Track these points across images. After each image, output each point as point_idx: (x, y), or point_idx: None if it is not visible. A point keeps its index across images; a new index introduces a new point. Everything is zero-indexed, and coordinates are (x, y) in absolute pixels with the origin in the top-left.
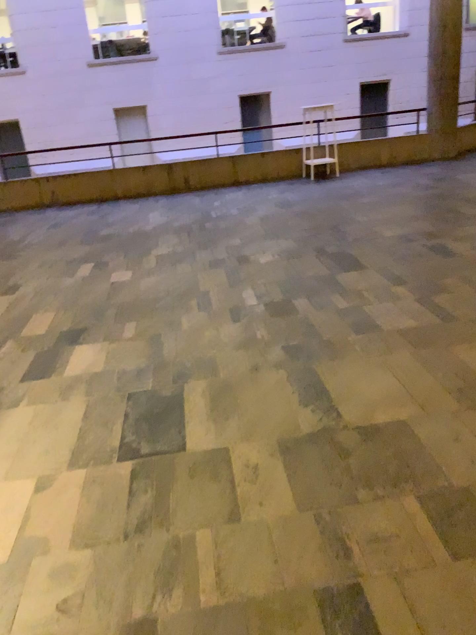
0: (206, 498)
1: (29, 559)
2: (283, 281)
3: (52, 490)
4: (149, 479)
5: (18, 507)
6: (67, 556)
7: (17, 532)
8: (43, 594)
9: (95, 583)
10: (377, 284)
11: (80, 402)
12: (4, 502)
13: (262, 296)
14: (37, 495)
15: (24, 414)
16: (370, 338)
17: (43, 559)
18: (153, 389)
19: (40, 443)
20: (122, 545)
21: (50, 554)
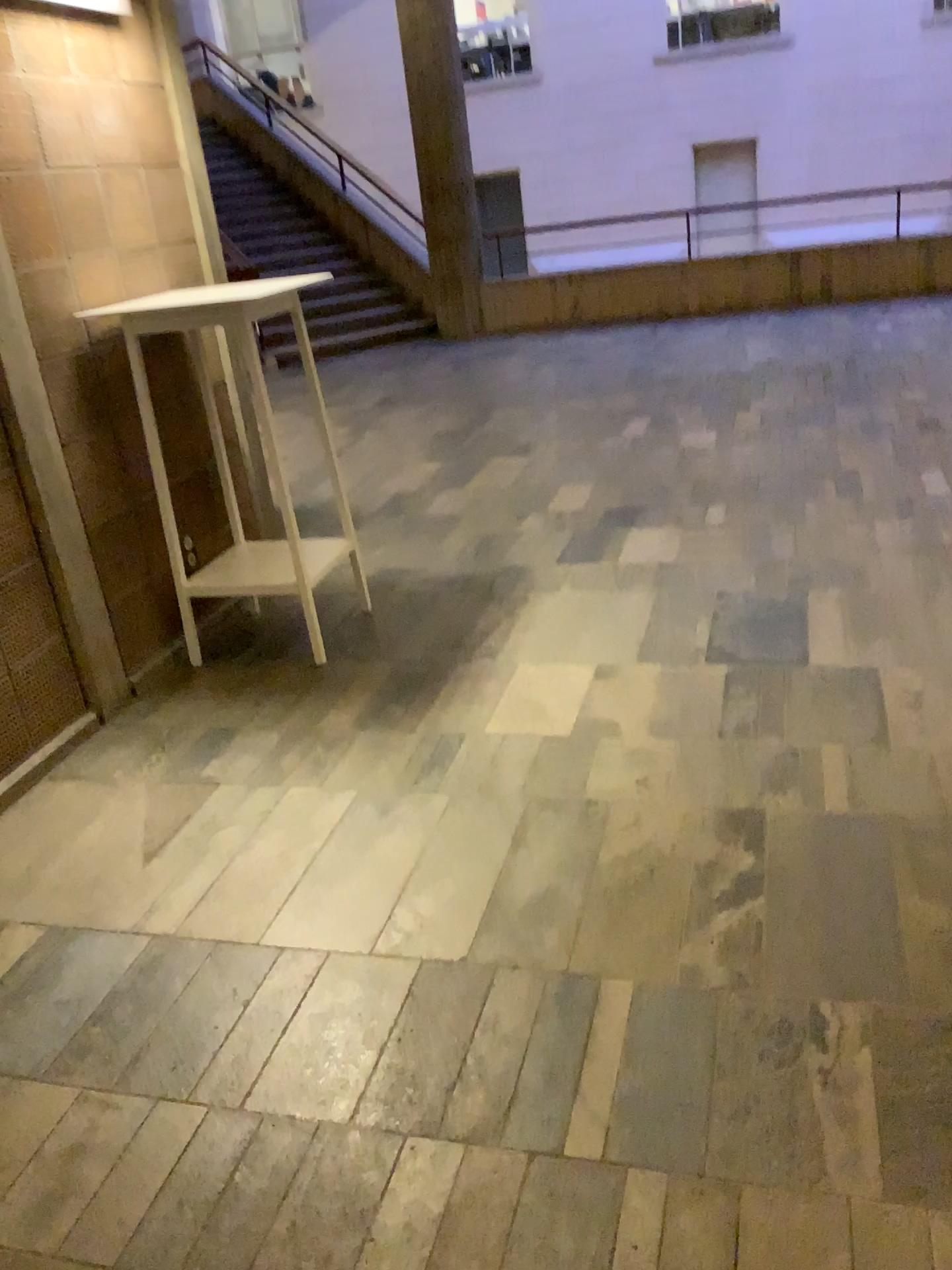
0: (836, 713)
1: (597, 735)
2: None
3: (618, 677)
4: (753, 683)
5: (576, 688)
6: (646, 739)
7: (578, 711)
8: (619, 766)
9: (684, 767)
10: None
11: (646, 593)
12: (558, 680)
13: None
14: (599, 680)
15: (569, 597)
16: None
17: (616, 737)
18: (757, 589)
19: (595, 630)
20: (717, 739)
21: (624, 734)
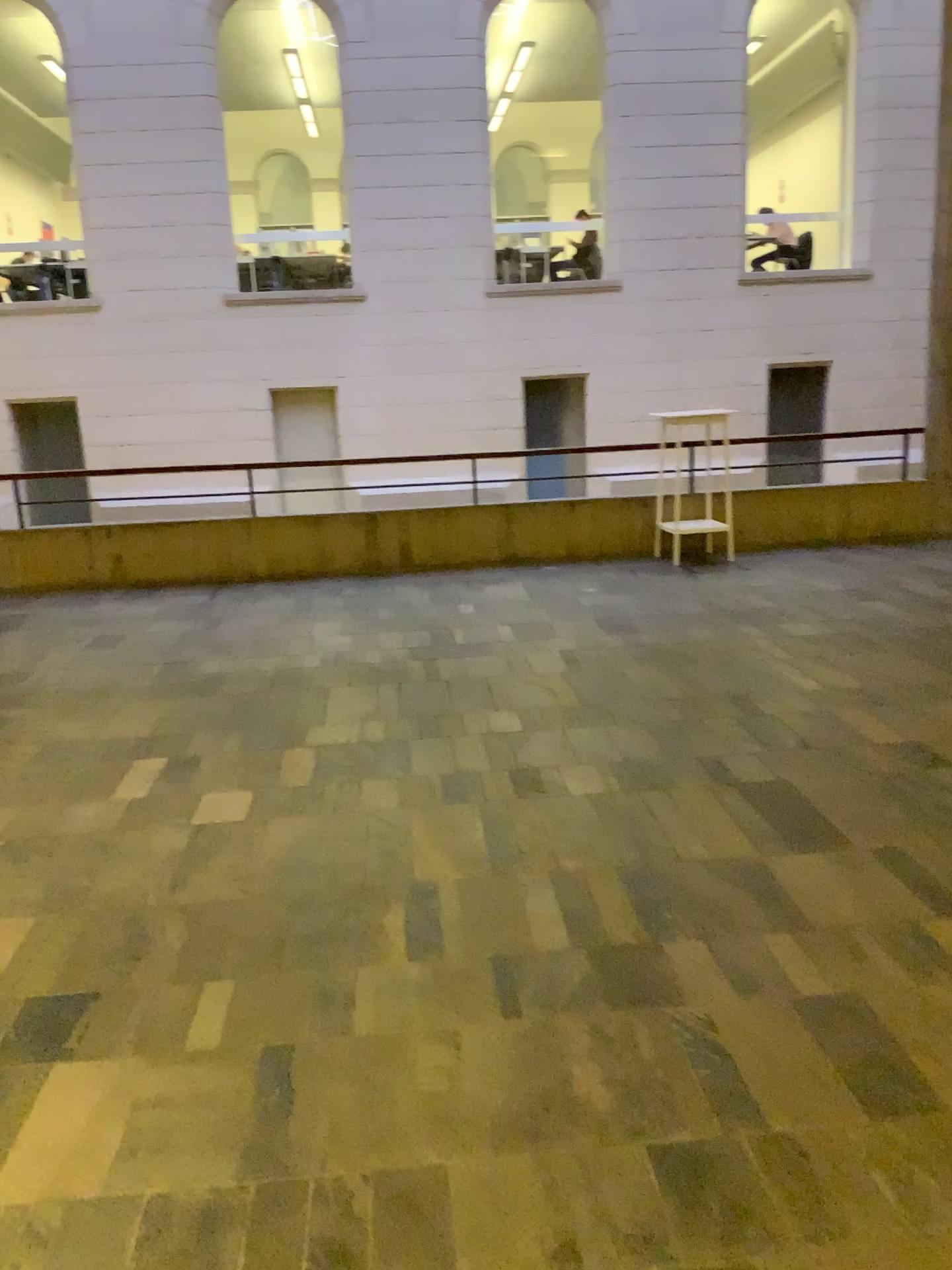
0: None
1: None
2: (630, 869)
3: None
4: None
5: None
6: None
7: None
8: None
9: None
10: (886, 905)
11: None
12: None
13: (577, 917)
14: None
15: None
16: (911, 1139)
17: None
18: None
19: None
20: None
21: None
